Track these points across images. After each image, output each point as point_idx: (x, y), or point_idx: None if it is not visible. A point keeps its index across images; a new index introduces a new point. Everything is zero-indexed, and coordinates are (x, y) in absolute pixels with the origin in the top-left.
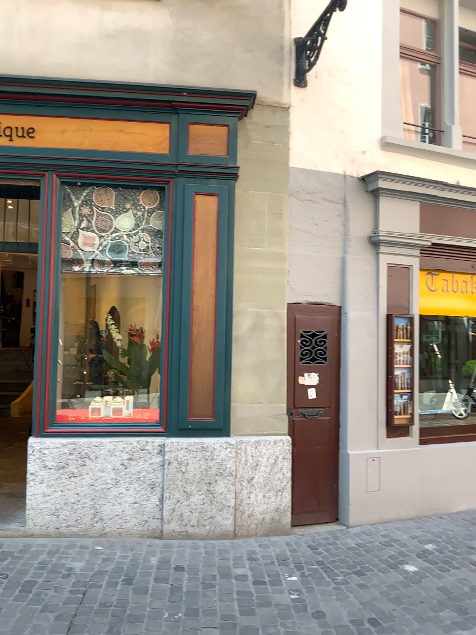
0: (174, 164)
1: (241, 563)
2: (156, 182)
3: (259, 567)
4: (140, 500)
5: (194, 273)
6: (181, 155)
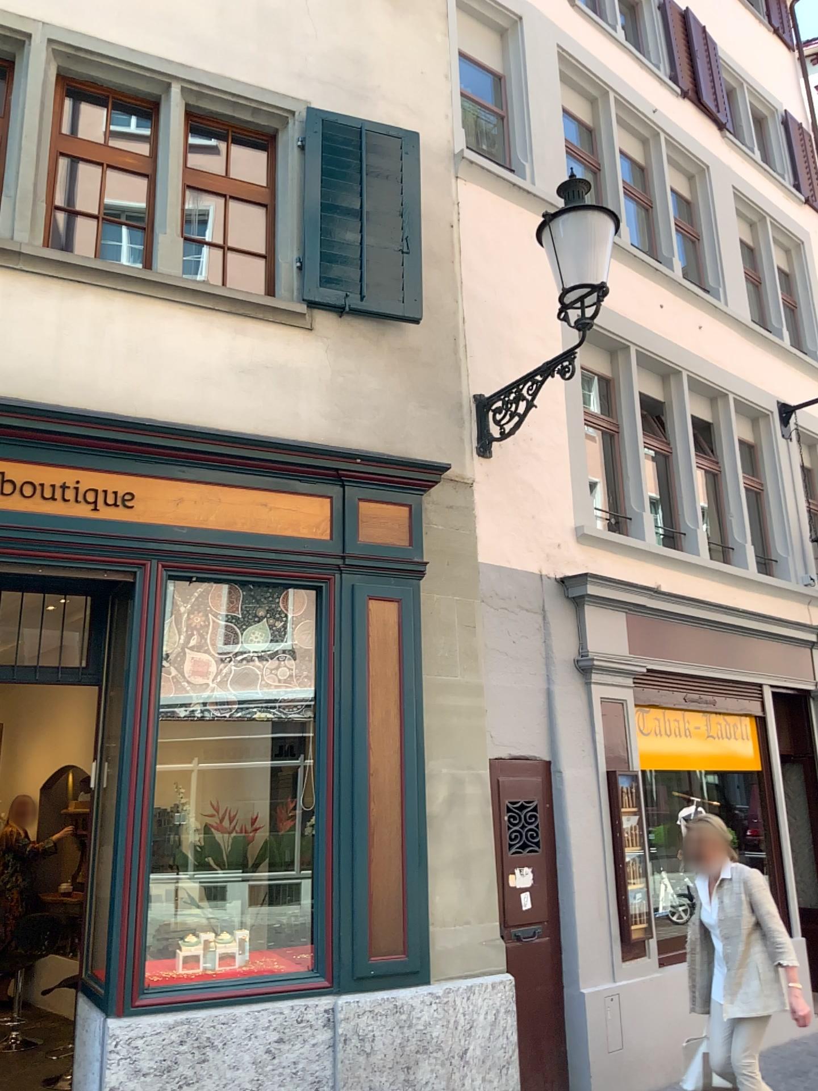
0: (340, 556)
1: None
2: (309, 581)
3: None
4: None
5: (372, 718)
6: (349, 543)
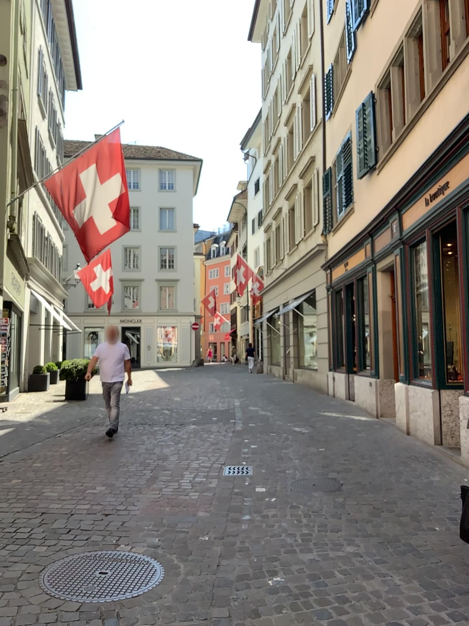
0: None
1: None
2: None
3: None
4: None
5: None
6: None
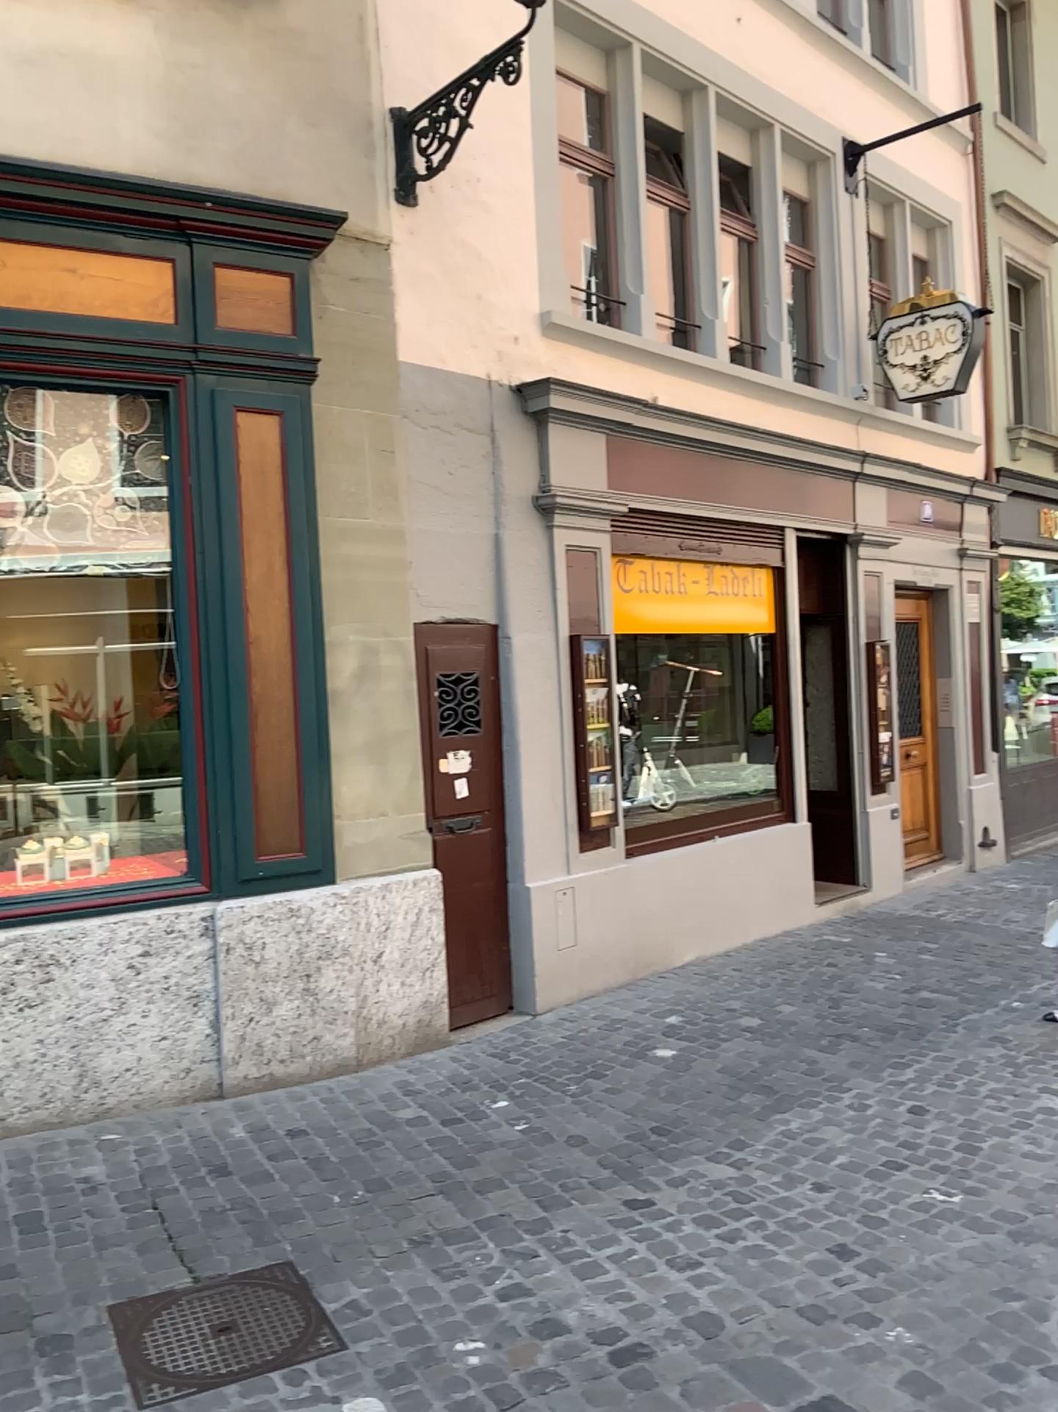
0: (190, 349)
1: (403, 1100)
2: (149, 384)
3: (439, 1099)
4: (175, 1031)
5: (247, 570)
6: (204, 331)
